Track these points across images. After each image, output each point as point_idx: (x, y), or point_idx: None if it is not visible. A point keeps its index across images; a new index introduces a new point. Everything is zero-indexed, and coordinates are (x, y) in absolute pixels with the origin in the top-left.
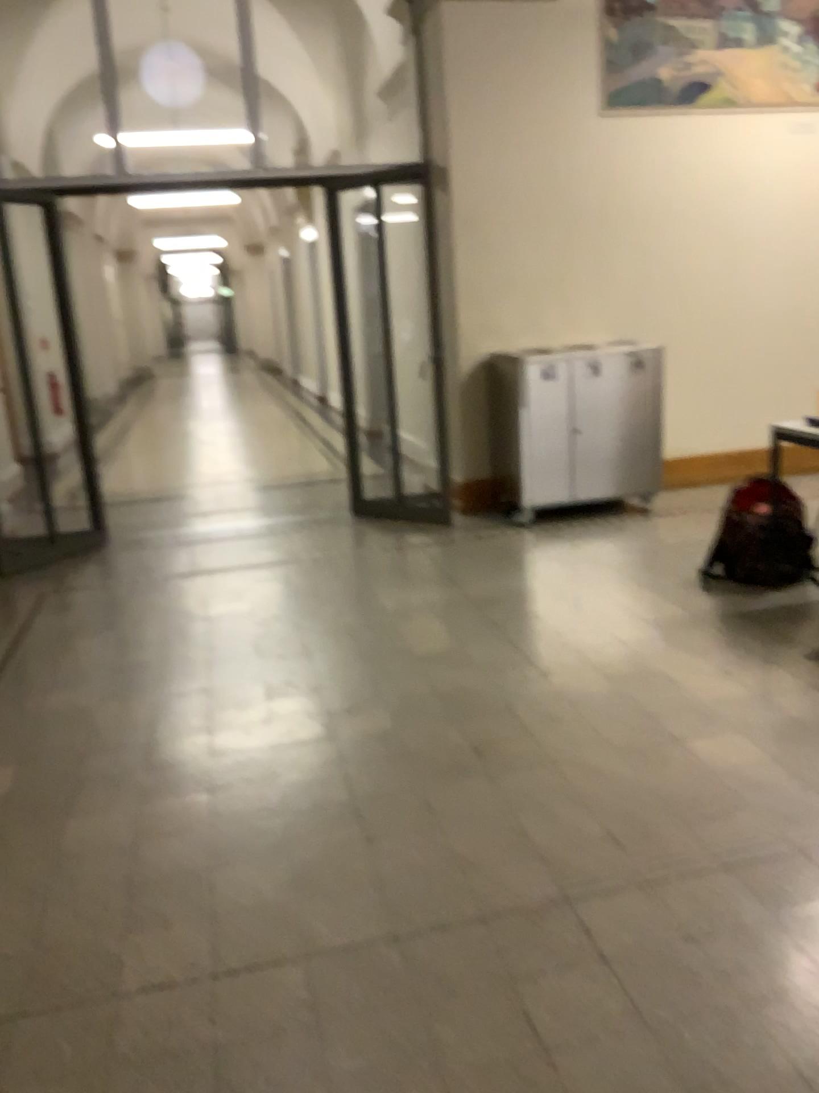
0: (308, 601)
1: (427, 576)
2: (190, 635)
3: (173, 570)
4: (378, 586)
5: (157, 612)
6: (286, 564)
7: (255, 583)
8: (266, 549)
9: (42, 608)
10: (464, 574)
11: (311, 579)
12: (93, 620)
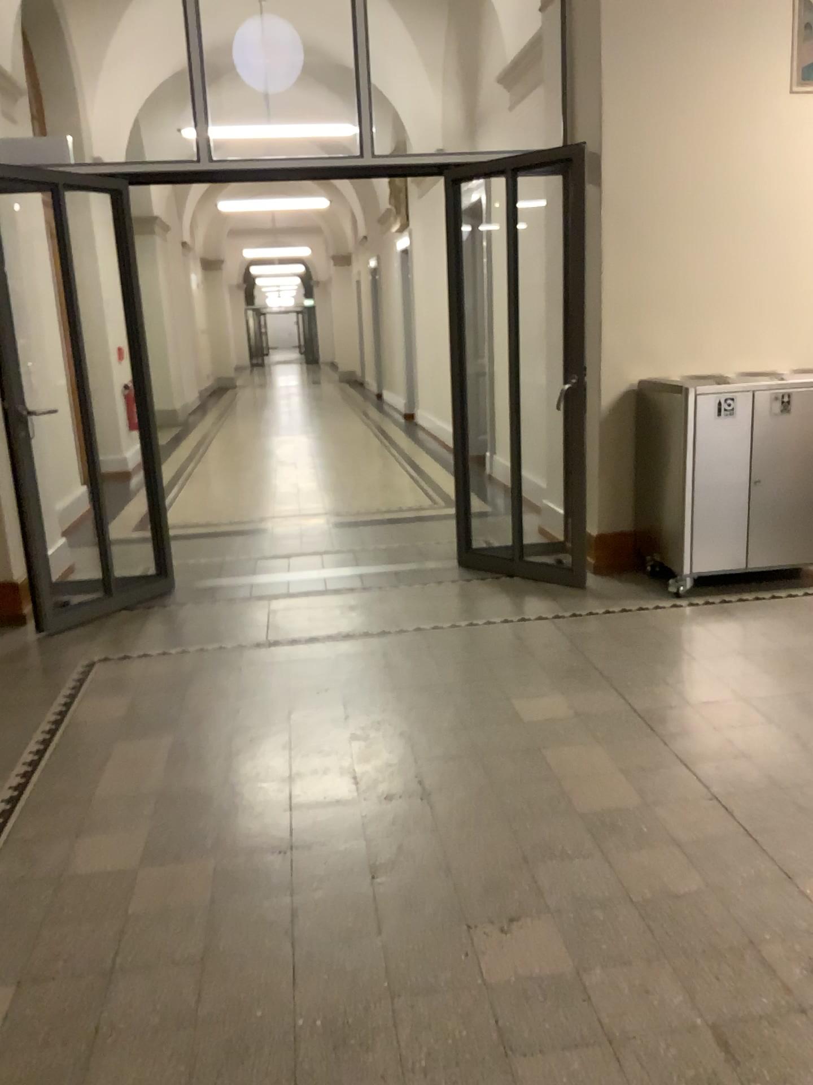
0: (418, 698)
1: (569, 669)
2: (268, 745)
3: (249, 637)
4: (507, 681)
5: (227, 702)
6: (386, 638)
7: (349, 665)
8: (360, 613)
9: (89, 685)
10: (616, 669)
11: (420, 662)
12: (147, 711)
